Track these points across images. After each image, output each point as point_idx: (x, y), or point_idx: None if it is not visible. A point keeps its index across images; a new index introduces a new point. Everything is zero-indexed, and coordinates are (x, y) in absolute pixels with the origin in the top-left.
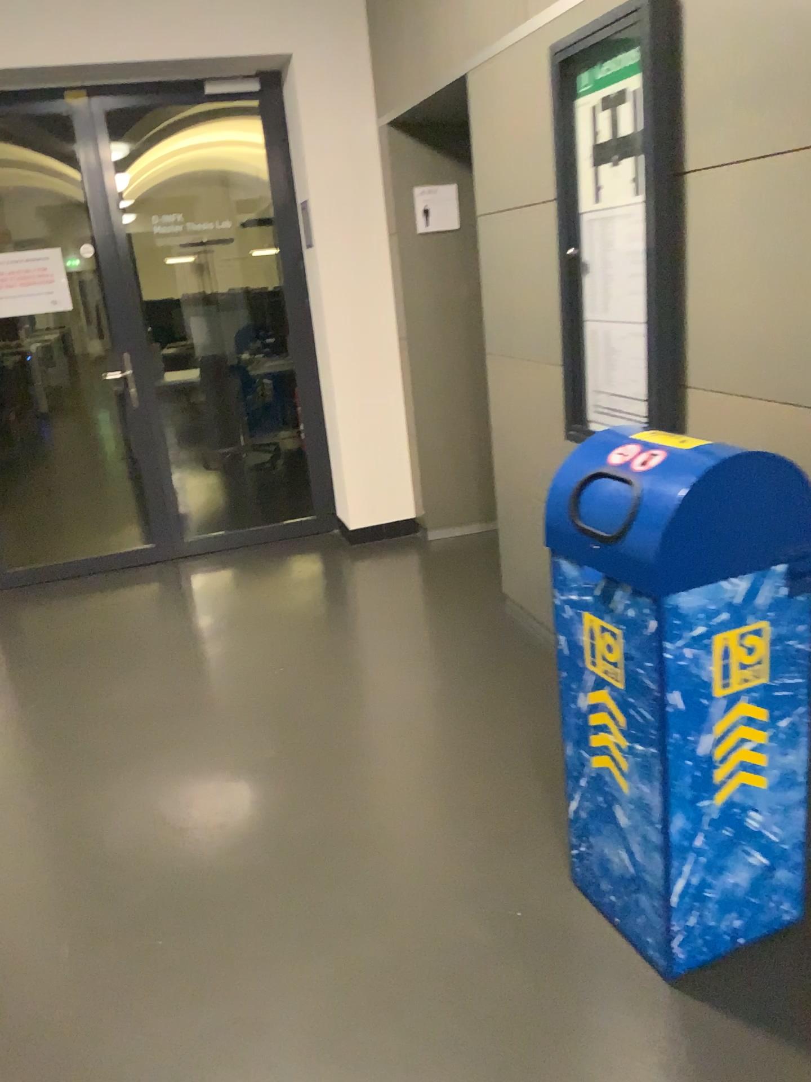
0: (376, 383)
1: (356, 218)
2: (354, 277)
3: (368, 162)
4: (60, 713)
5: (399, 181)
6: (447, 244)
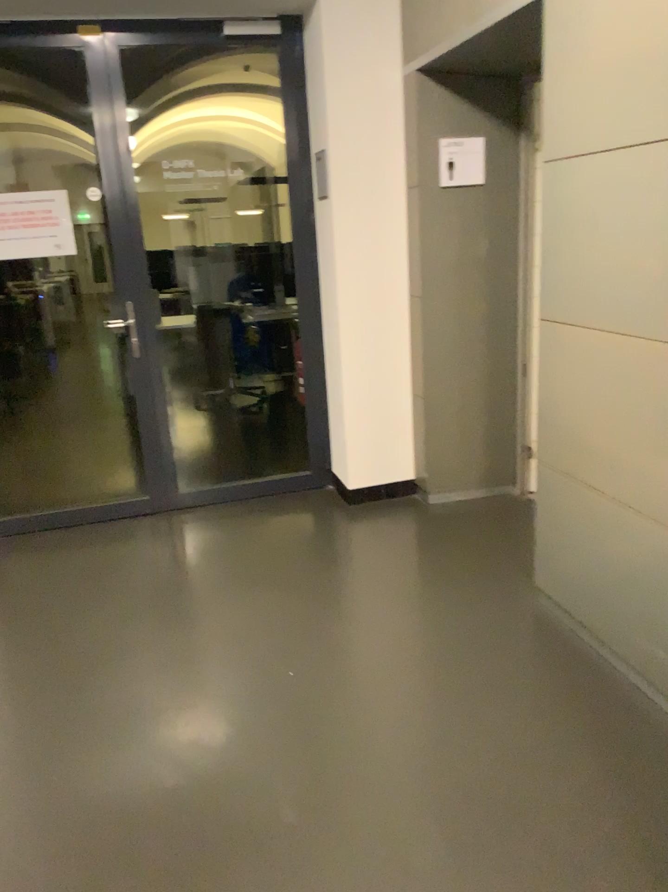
0: (380, 338)
1: (371, 172)
2: (365, 230)
3: (387, 114)
4: (38, 696)
5: (419, 135)
6: (465, 200)
